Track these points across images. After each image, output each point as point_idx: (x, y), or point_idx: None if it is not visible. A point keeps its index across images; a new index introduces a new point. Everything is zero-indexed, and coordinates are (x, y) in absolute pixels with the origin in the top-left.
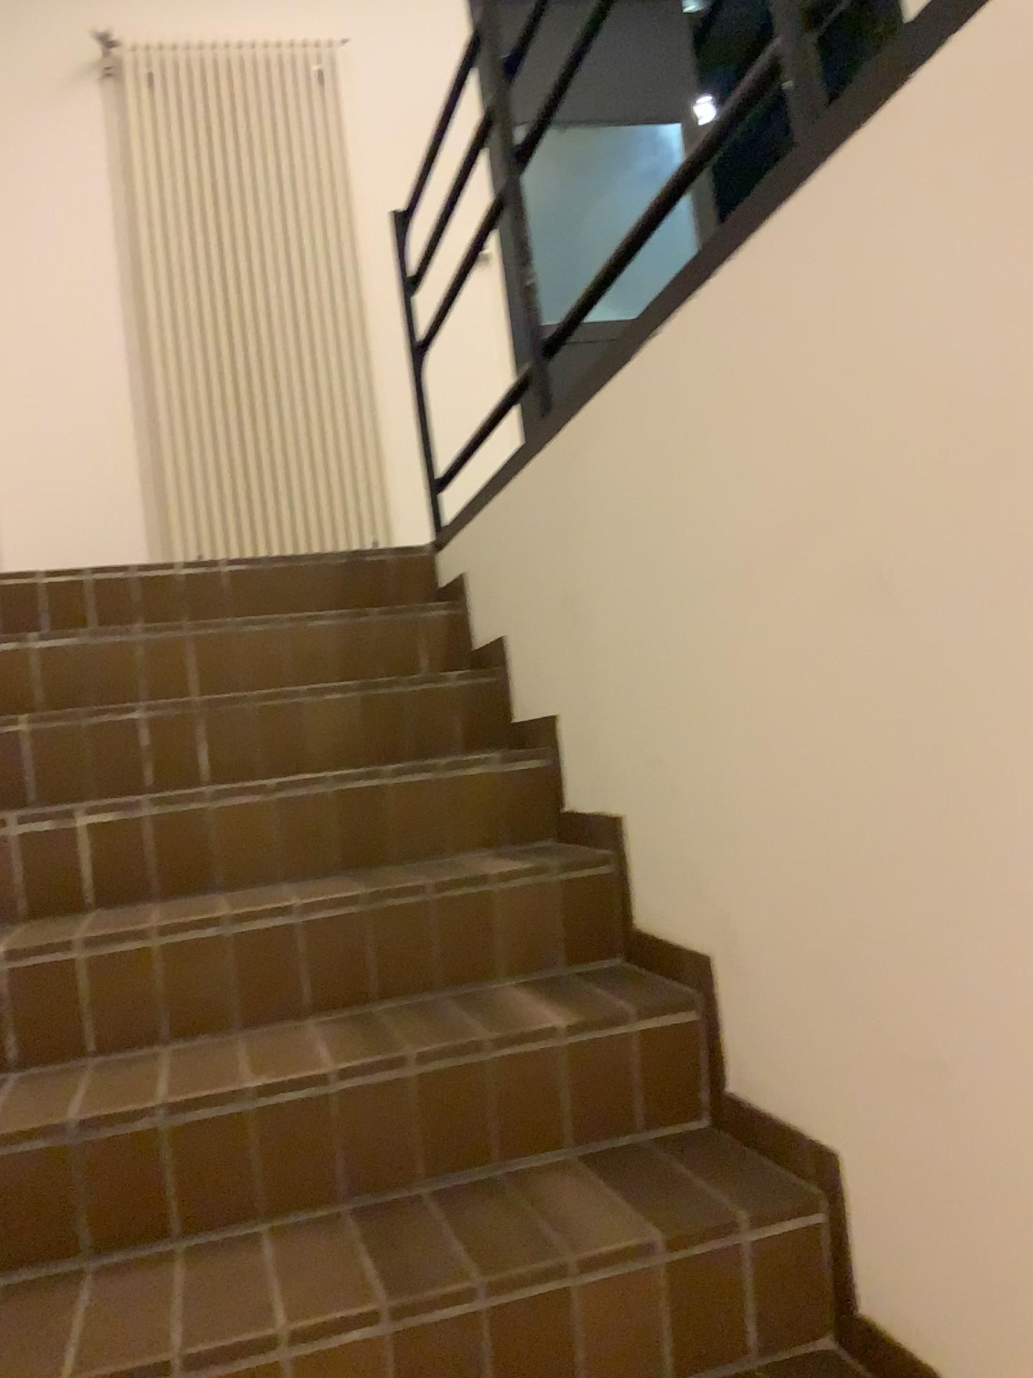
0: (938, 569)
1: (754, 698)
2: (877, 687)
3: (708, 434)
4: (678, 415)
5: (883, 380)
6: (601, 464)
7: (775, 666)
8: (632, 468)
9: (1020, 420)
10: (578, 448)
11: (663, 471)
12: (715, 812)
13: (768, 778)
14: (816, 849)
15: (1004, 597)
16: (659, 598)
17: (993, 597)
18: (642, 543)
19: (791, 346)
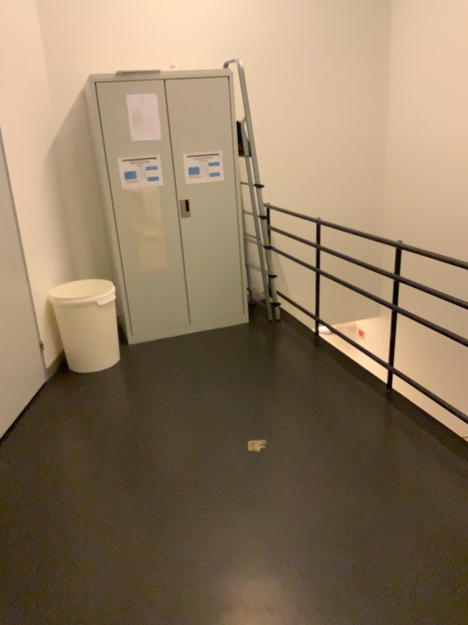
0: None
1: None
2: None
3: None
4: None
5: None
6: None
7: None
8: None
9: None
10: None
11: None
12: None
13: None
14: None
15: None
16: None
17: None
18: None
19: None
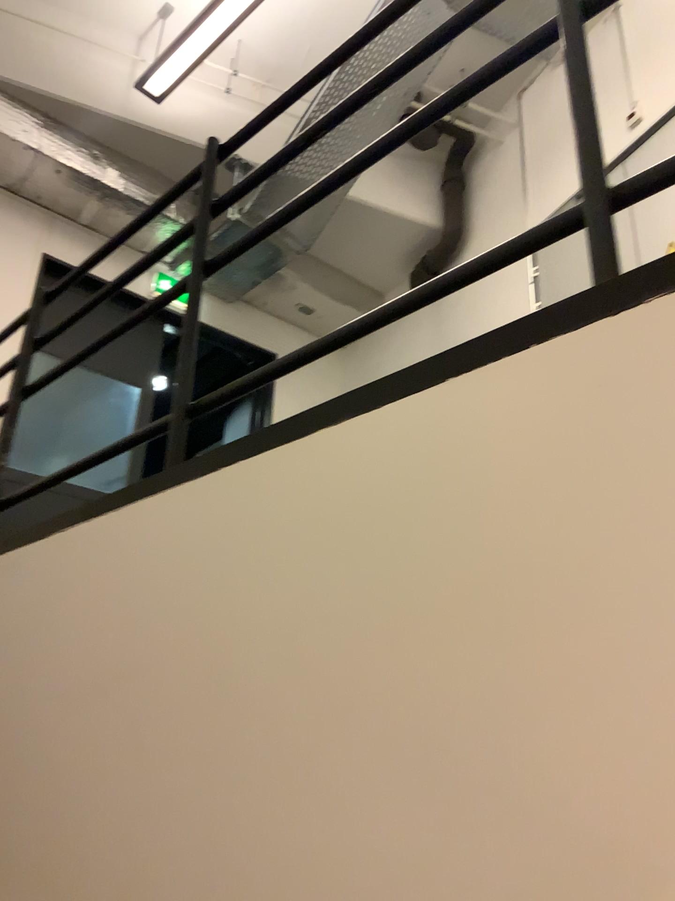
0: (177, 724)
1: (54, 777)
2: (126, 790)
3: (81, 595)
4: (67, 577)
5: (180, 603)
6: (11, 587)
7: (72, 759)
8: (29, 598)
9: (235, 654)
10: (1, 571)
11: (47, 607)
12: (1, 857)
13: (44, 838)
14: (59, 898)
15: (205, 752)
16: (16, 689)
17: (200, 750)
18: (18, 648)
19: (140, 564)
